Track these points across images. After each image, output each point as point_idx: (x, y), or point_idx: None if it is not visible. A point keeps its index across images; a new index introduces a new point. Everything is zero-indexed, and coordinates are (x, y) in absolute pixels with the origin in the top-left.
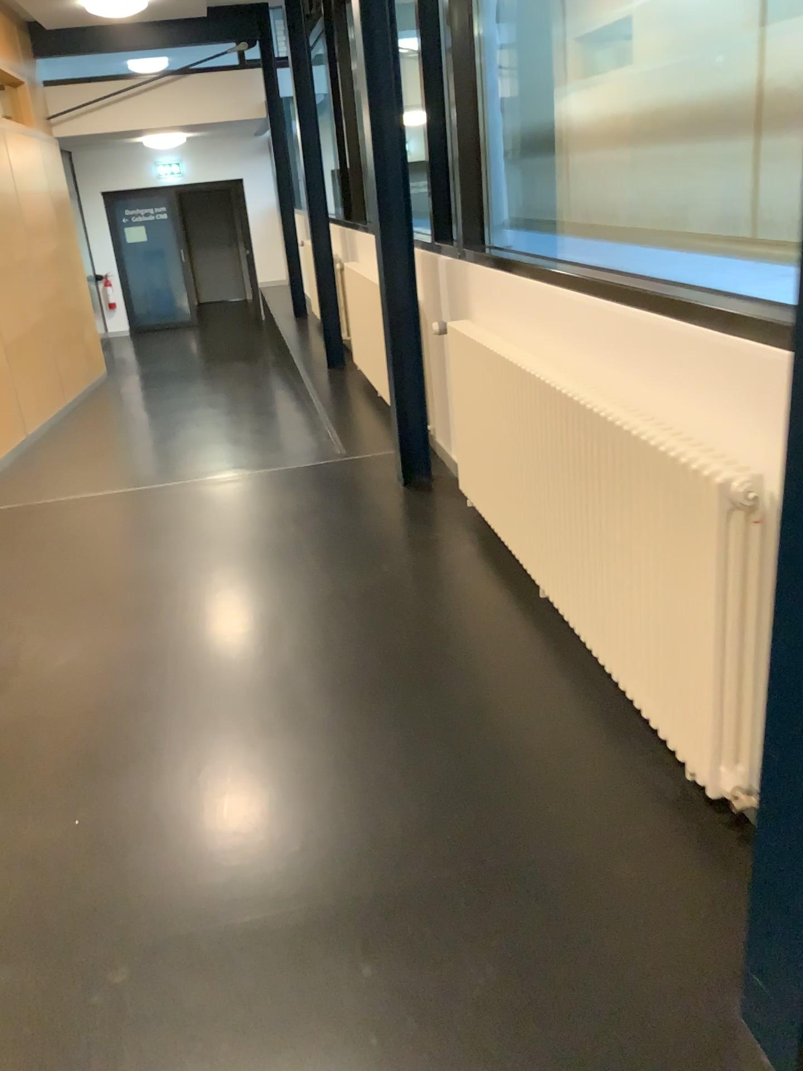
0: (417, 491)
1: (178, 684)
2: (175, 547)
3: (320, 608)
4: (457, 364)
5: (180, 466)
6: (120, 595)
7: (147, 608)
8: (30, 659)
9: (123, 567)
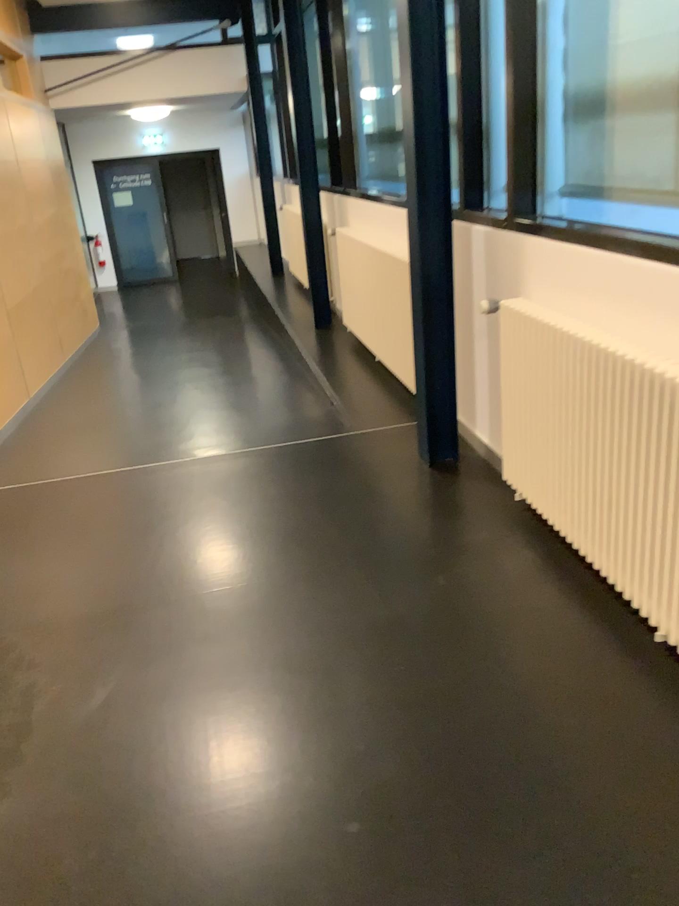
0: (446, 475)
1: (223, 767)
2: (192, 545)
3: (377, 643)
4: (508, 347)
5: (185, 439)
6: (138, 614)
7: (171, 636)
8: (38, 715)
9: (138, 572)
